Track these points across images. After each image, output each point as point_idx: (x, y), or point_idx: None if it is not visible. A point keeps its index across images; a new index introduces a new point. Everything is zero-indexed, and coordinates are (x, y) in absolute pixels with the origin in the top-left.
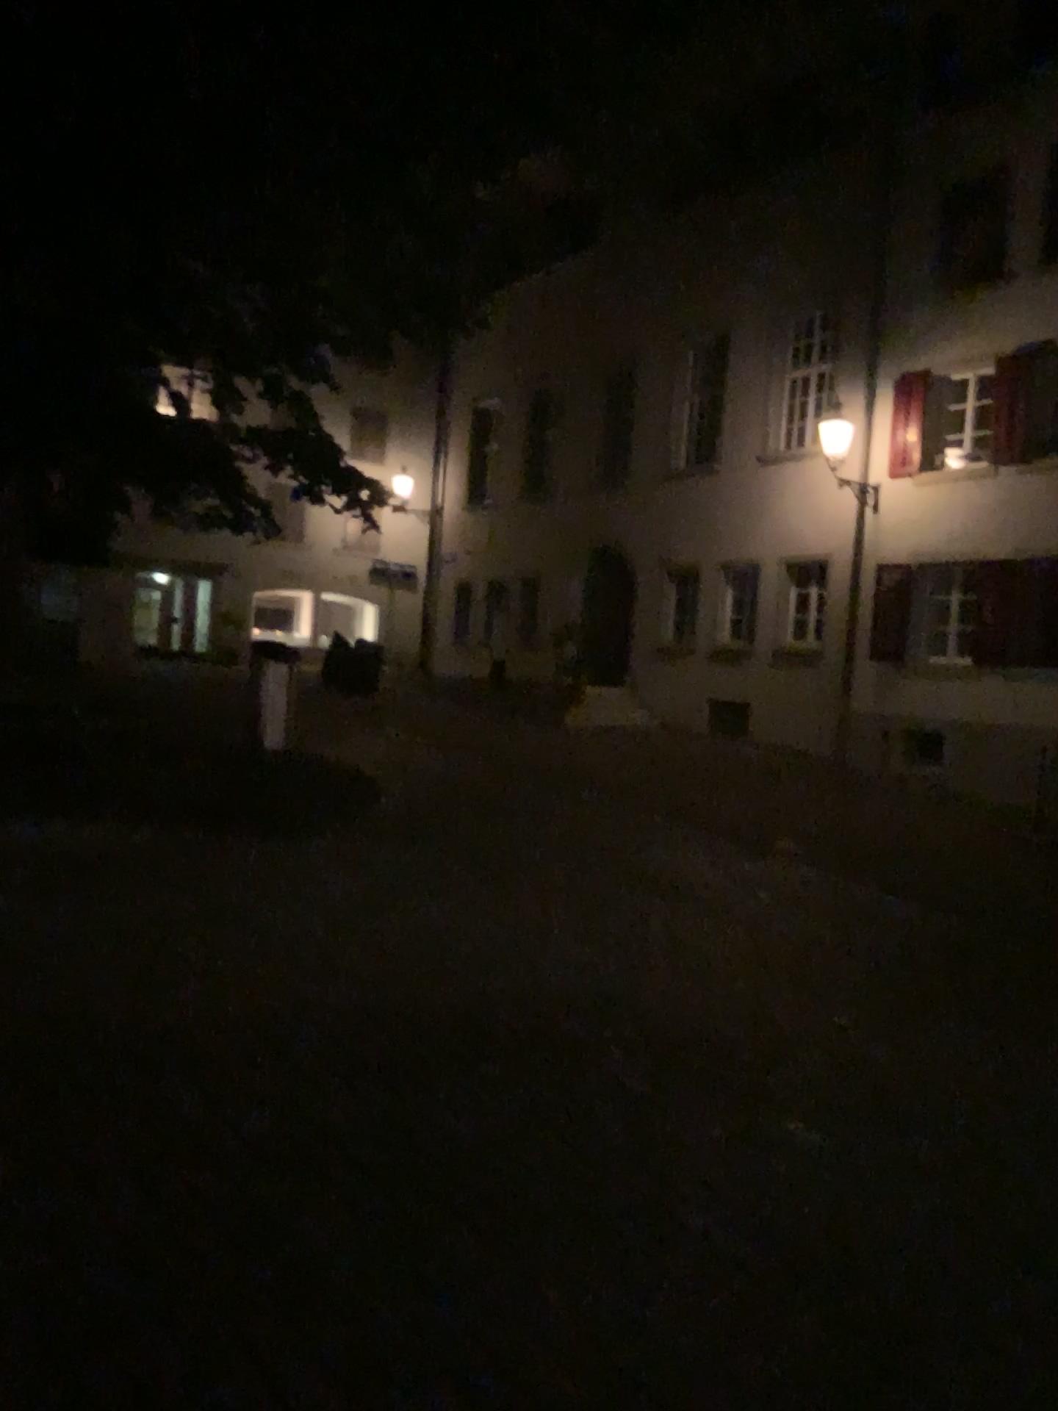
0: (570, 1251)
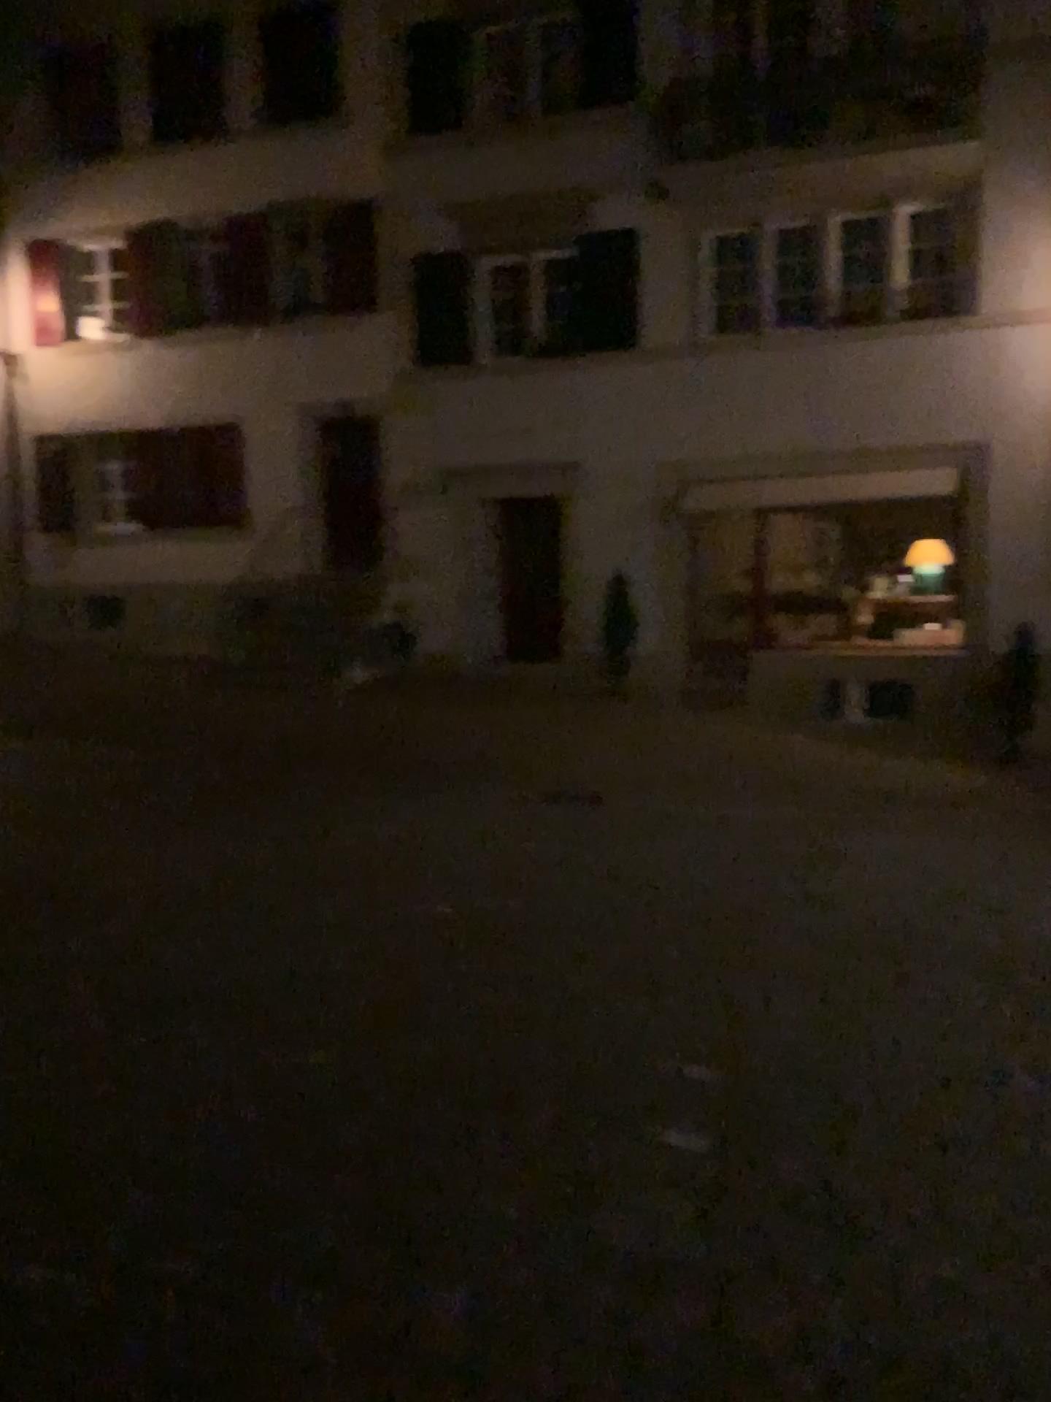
0: (5, 1033)
